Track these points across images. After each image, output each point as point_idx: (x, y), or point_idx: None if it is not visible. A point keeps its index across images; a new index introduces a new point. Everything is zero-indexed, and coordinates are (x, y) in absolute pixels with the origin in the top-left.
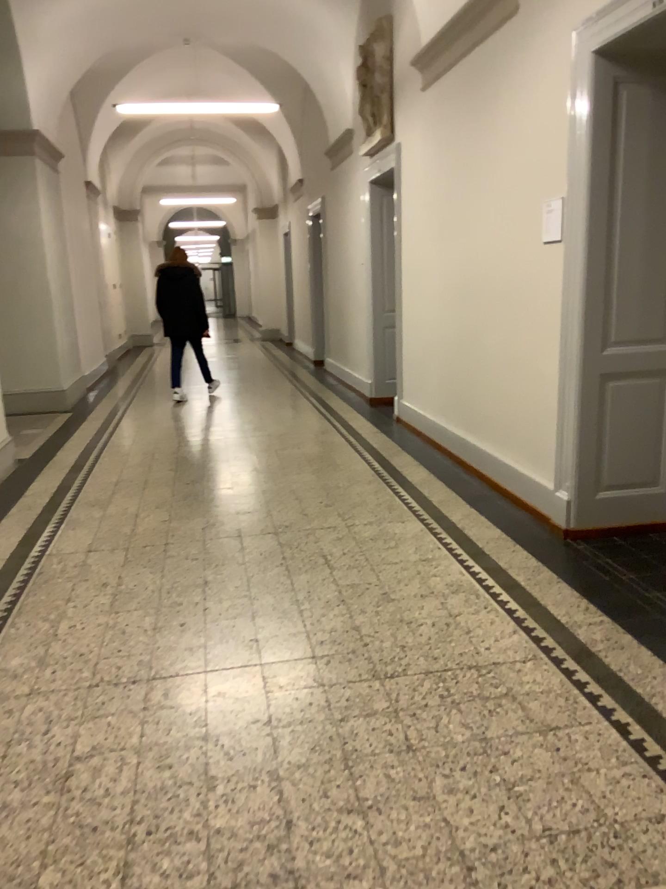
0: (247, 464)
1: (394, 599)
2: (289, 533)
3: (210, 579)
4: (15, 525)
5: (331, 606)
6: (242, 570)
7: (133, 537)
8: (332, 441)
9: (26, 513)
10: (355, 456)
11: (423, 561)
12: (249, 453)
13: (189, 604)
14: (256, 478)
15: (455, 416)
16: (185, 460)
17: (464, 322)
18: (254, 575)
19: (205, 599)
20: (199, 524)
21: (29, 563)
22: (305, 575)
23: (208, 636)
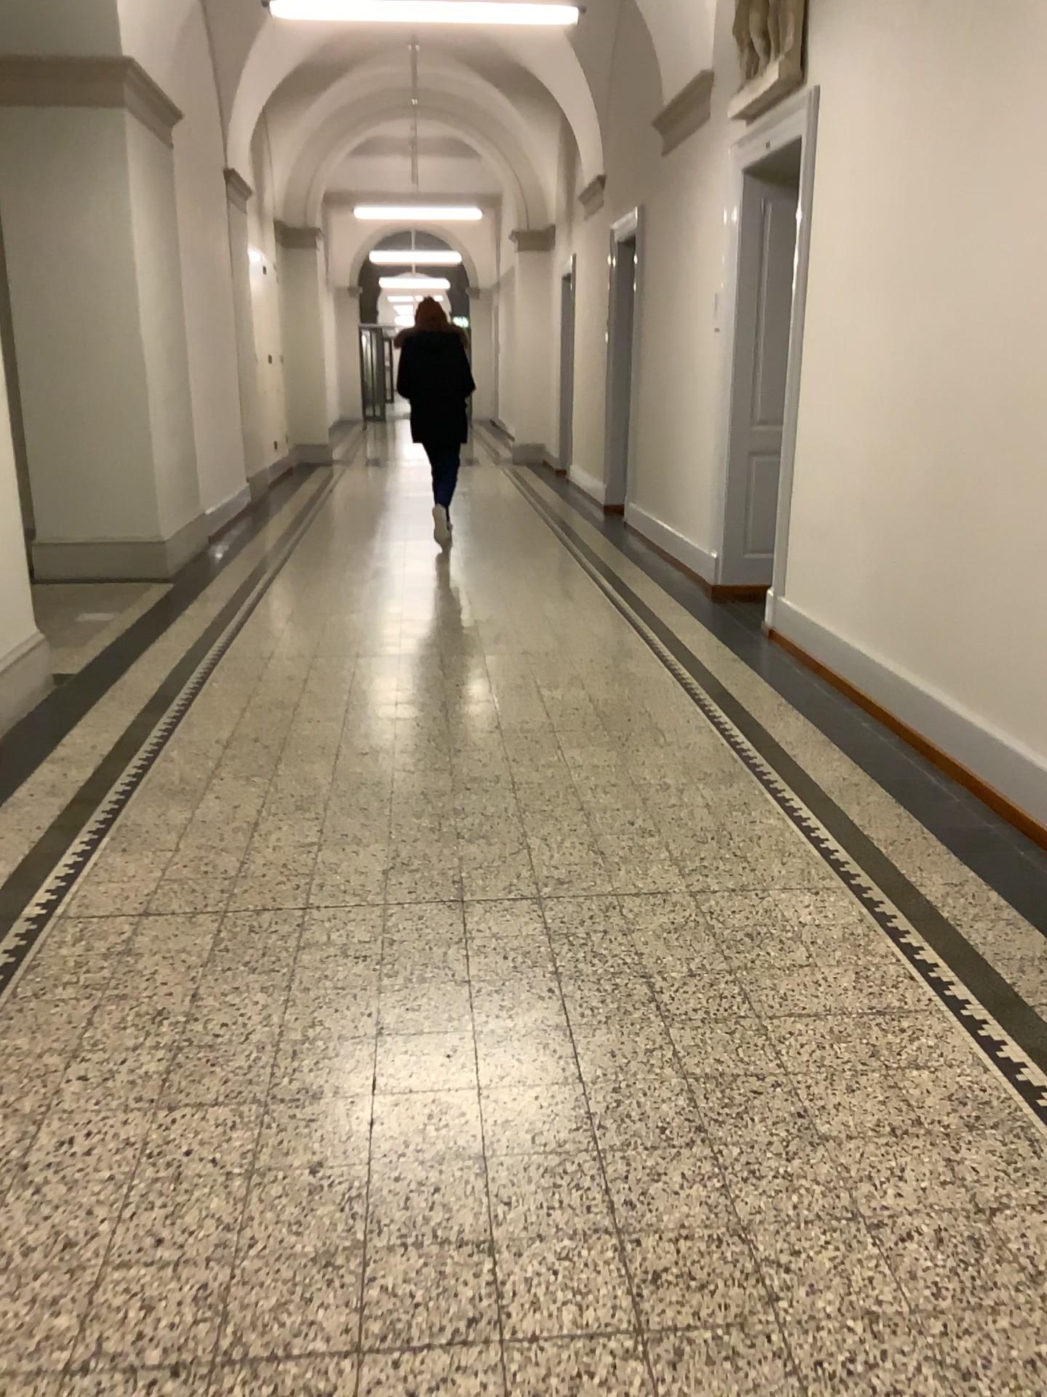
0: (483, 715)
1: (829, 1137)
2: (570, 900)
3: (394, 1022)
4: (11, 833)
5: (675, 1146)
6: (466, 1003)
7: (242, 883)
8: (648, 672)
9: (42, 804)
10: (697, 711)
11: (880, 1012)
12: (488, 689)
13: (340, 1104)
14: (500, 750)
15: (913, 648)
16: (363, 698)
17: (953, 455)
18: (491, 1021)
19: (378, 1088)
20: (380, 862)
21: (12, 942)
22: (608, 1033)
23: (376, 1226)
